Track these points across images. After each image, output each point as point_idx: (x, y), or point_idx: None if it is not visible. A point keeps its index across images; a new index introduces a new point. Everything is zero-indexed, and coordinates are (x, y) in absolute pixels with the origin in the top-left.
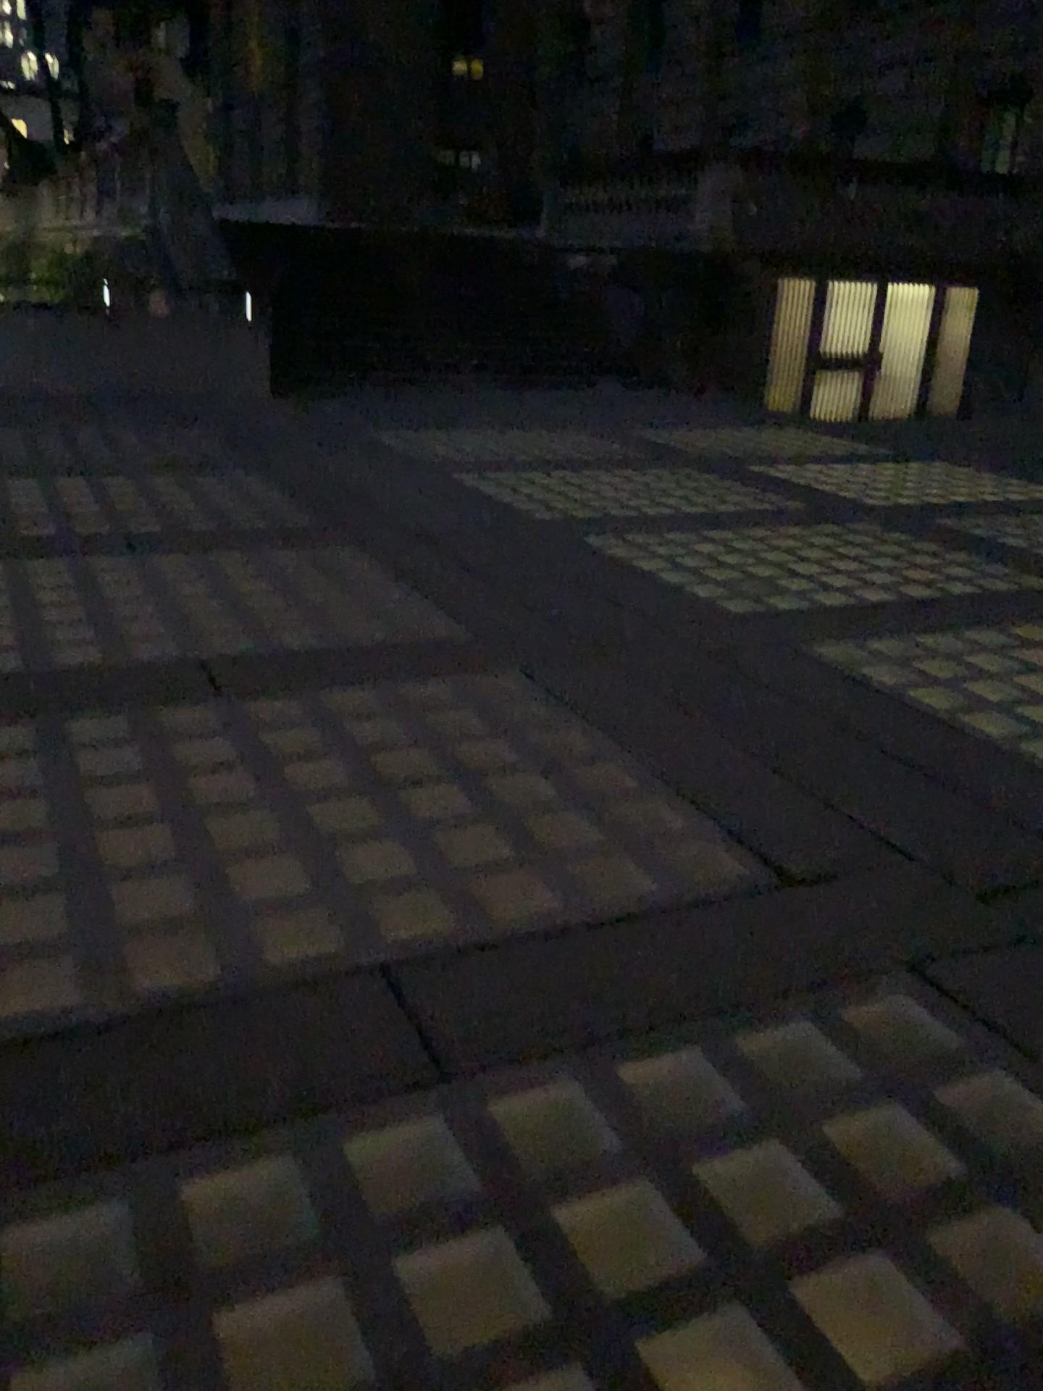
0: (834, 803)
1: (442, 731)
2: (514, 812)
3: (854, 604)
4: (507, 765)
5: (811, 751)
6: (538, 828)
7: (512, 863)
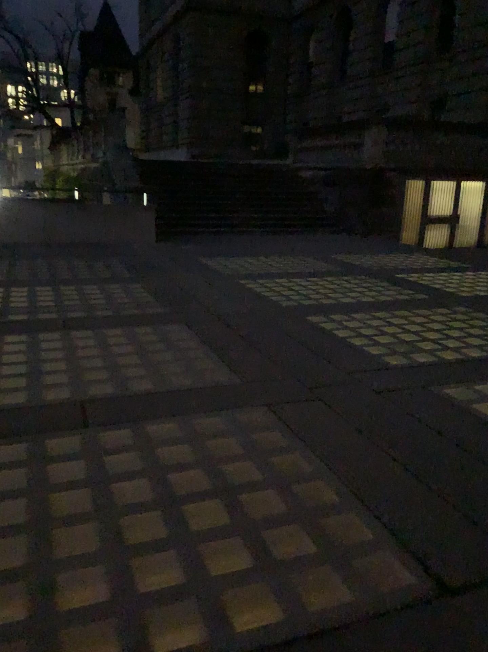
0: (469, 515)
1: (215, 455)
2: (255, 525)
3: (461, 359)
4: (253, 483)
5: (448, 470)
6: (270, 540)
7: (250, 573)
